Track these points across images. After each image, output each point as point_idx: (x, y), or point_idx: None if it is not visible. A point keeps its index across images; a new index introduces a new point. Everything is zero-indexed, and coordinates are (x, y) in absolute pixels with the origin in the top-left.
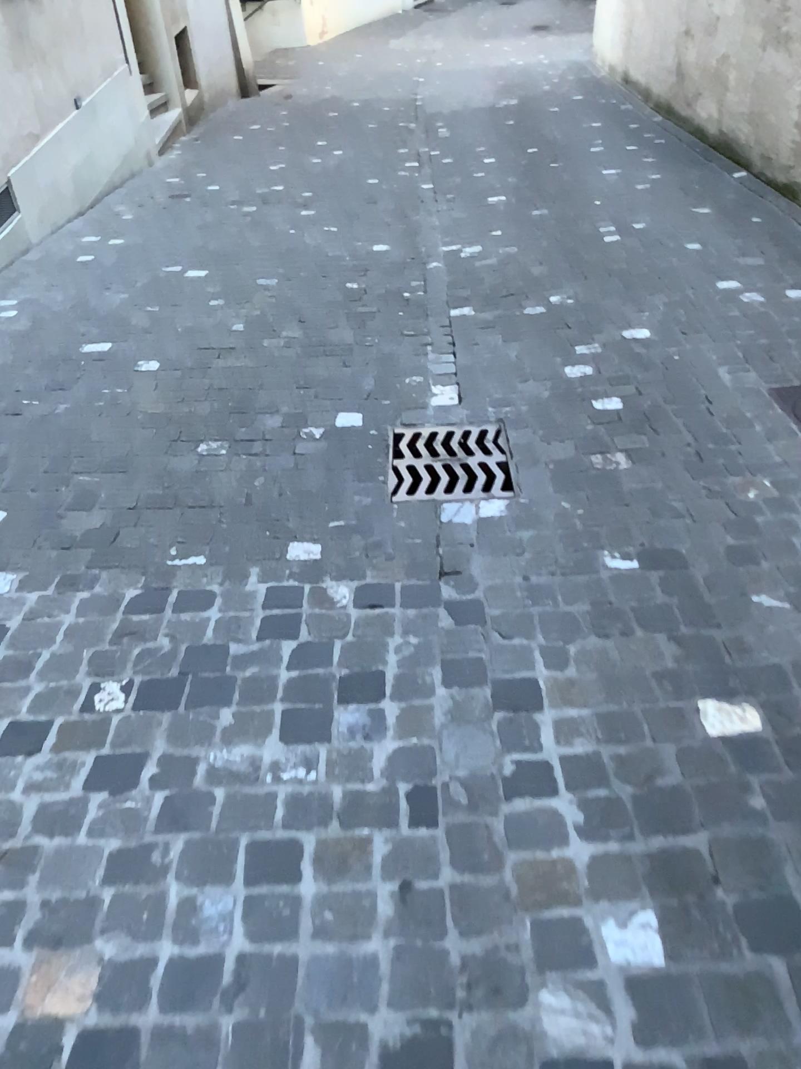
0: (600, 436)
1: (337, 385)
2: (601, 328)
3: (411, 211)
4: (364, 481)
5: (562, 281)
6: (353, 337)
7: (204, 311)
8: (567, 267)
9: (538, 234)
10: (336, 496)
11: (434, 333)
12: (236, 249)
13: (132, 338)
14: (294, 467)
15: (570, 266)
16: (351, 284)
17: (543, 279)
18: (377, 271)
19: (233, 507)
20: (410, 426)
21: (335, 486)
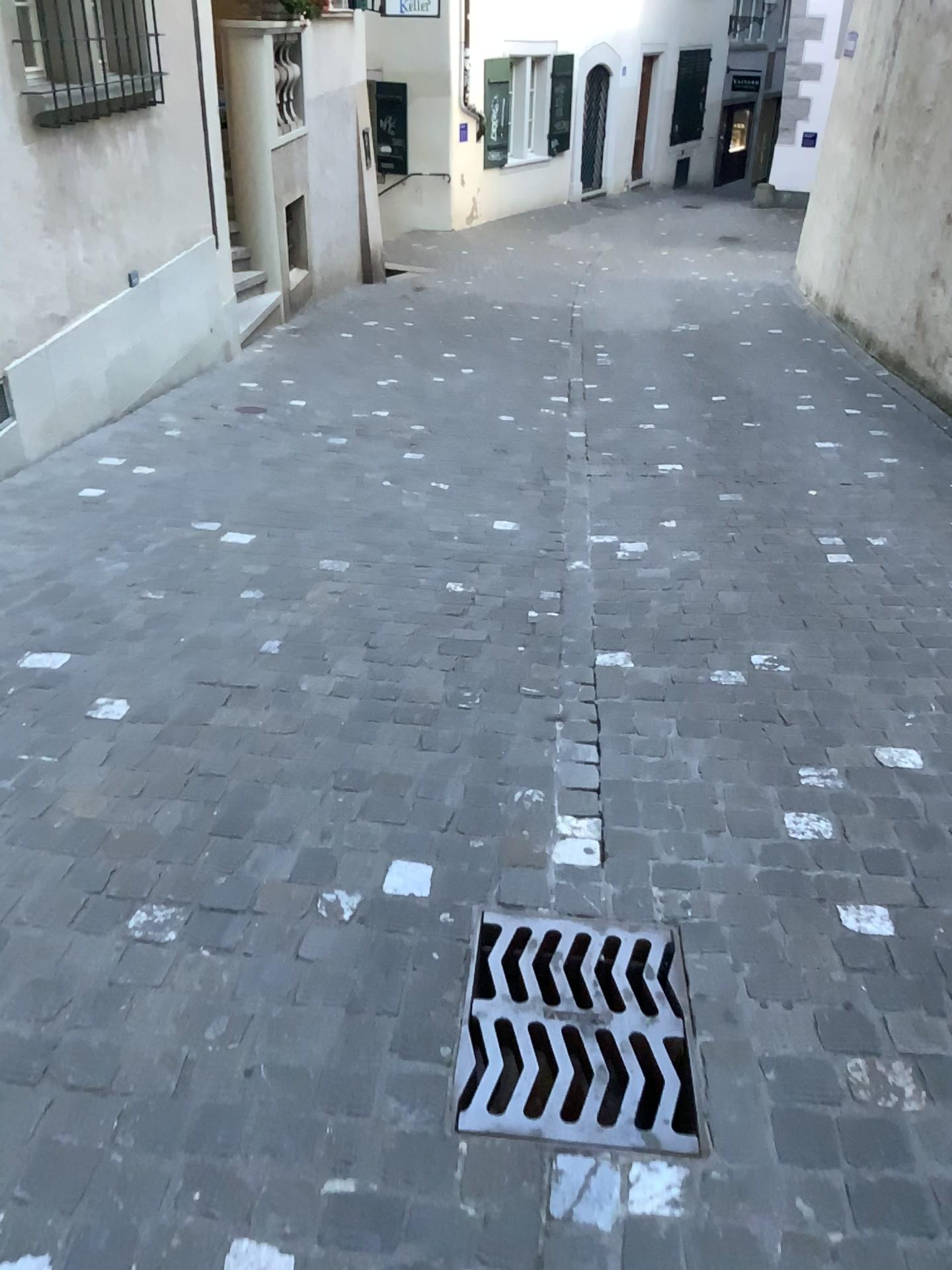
0: (856, 1010)
1: (401, 798)
2: (837, 736)
3: (554, 473)
4: (411, 1063)
5: (769, 628)
6: (442, 696)
7: (226, 612)
8: (775, 601)
9: (733, 537)
10: (353, 1101)
11: (569, 703)
12: (301, 505)
13: (103, 651)
14: (290, 1000)
15: (780, 600)
16: (453, 589)
17: (741, 619)
18: (494, 568)
19: (148, 1107)
20: (511, 919)
21: (354, 1071)
